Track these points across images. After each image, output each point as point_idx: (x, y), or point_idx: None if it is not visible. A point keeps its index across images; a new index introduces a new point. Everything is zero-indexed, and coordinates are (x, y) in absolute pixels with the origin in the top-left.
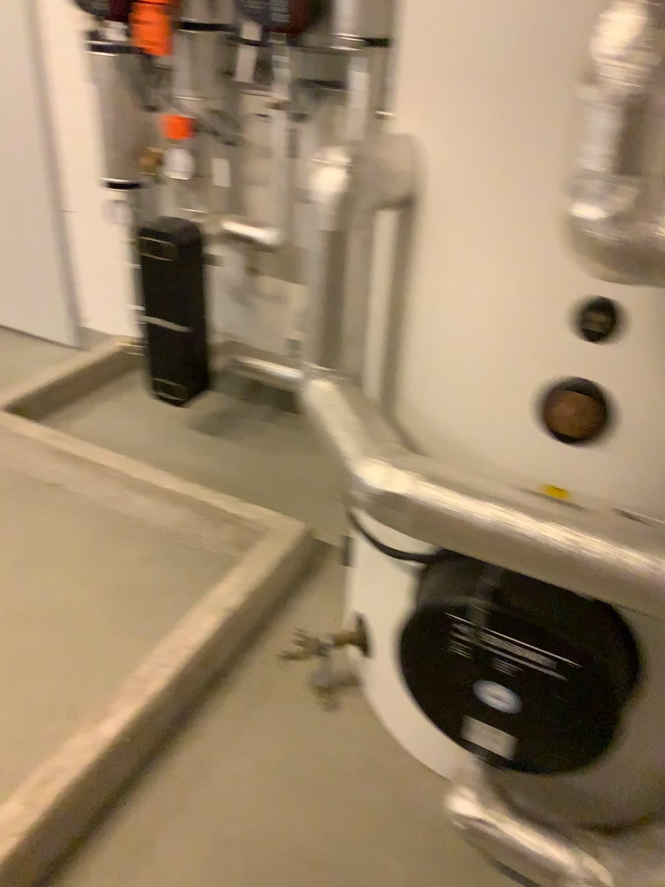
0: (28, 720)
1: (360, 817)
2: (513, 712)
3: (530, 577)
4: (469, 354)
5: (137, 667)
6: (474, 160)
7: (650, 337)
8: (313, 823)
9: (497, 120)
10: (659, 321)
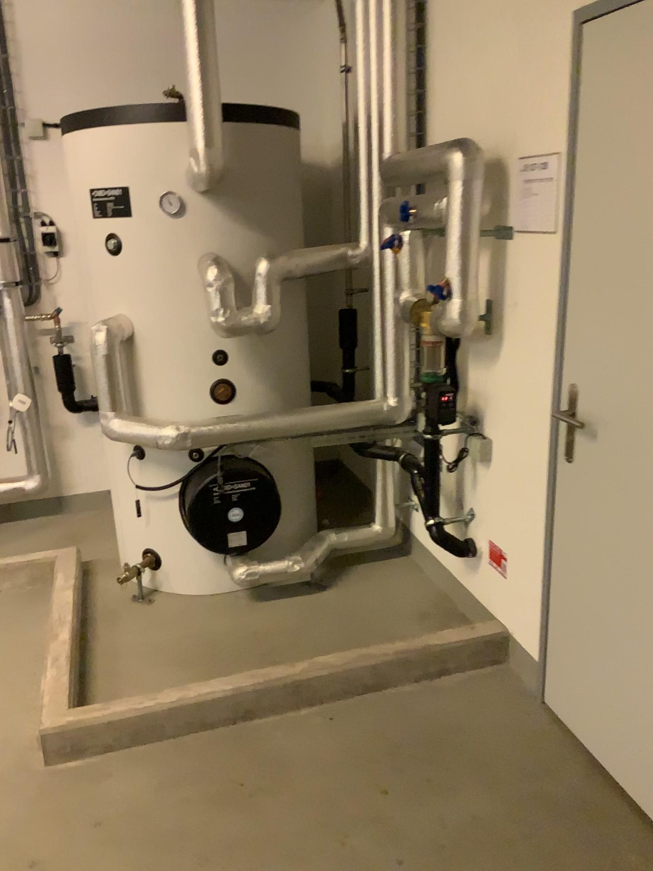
0: (3, 676)
1: (198, 618)
2: (244, 516)
3: (229, 460)
4: (178, 384)
5: (41, 633)
6: (160, 316)
7: (238, 357)
8: (182, 629)
9: (165, 302)
10: (239, 351)
